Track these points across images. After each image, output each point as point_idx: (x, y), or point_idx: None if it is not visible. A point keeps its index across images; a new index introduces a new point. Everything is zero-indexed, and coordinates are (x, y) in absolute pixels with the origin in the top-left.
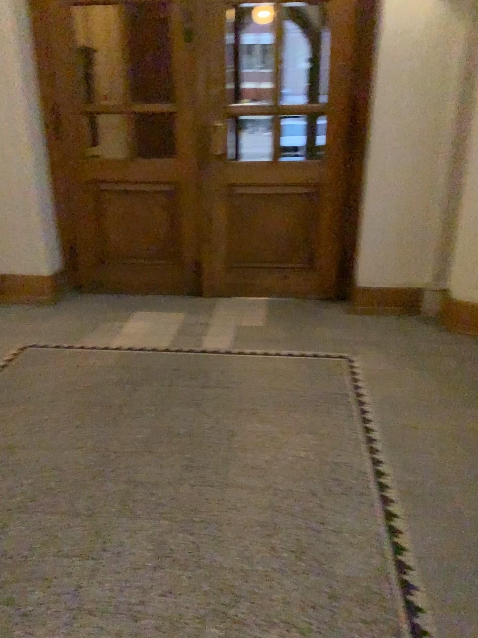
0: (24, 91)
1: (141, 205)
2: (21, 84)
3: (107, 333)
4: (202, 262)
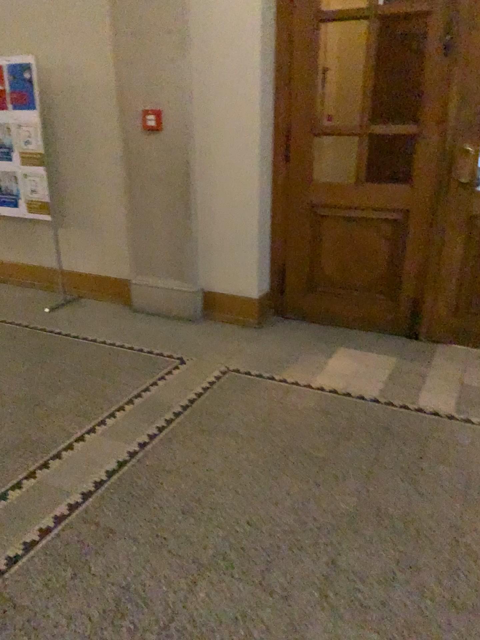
0: (258, 107)
1: (361, 230)
2: (256, 100)
3: (309, 365)
4: (421, 297)
